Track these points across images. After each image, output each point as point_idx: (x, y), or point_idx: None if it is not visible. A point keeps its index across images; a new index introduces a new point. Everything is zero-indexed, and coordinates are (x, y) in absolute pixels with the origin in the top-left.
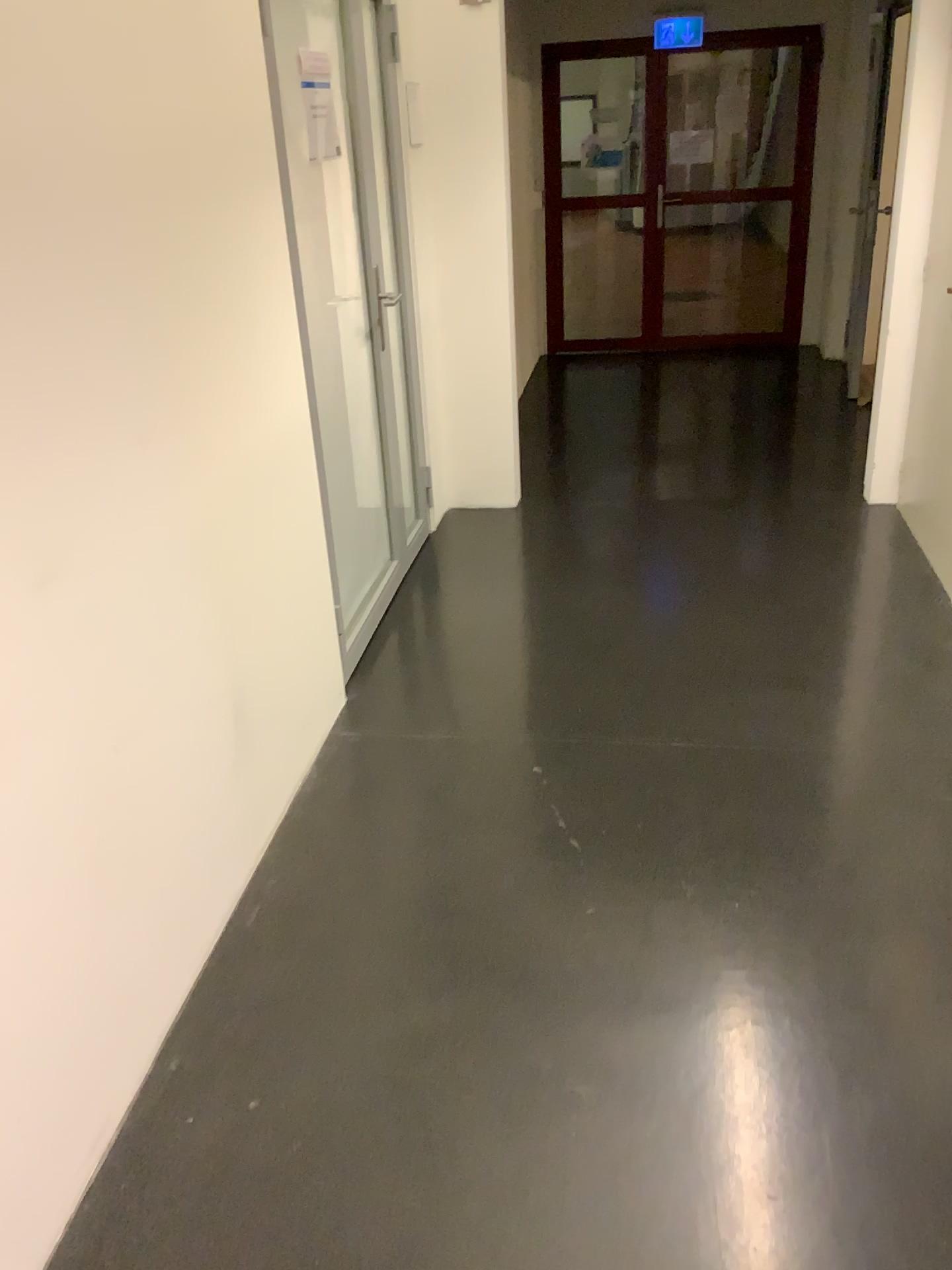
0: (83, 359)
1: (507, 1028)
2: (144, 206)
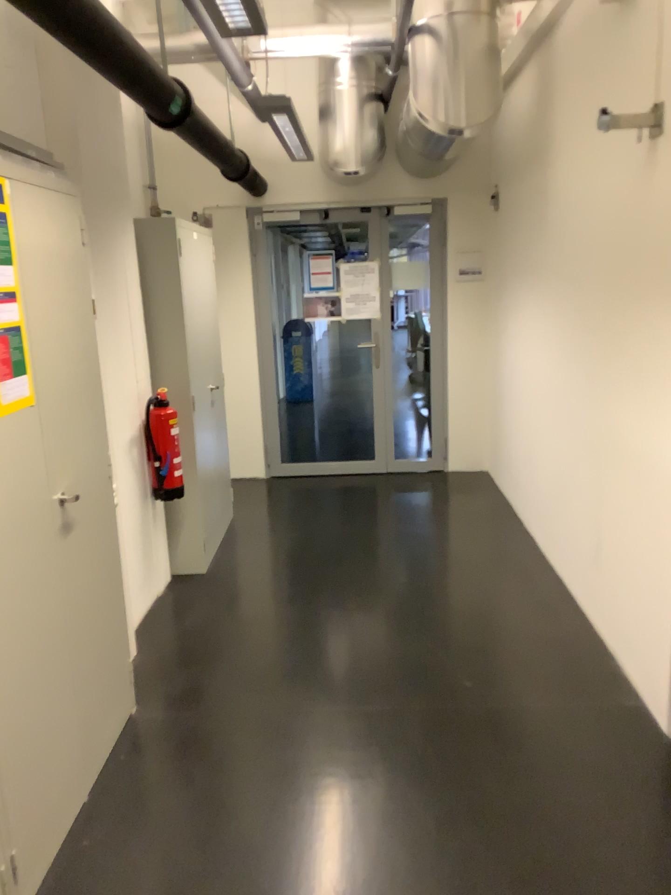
0: (576, 339)
1: (437, 588)
2: (602, 294)
